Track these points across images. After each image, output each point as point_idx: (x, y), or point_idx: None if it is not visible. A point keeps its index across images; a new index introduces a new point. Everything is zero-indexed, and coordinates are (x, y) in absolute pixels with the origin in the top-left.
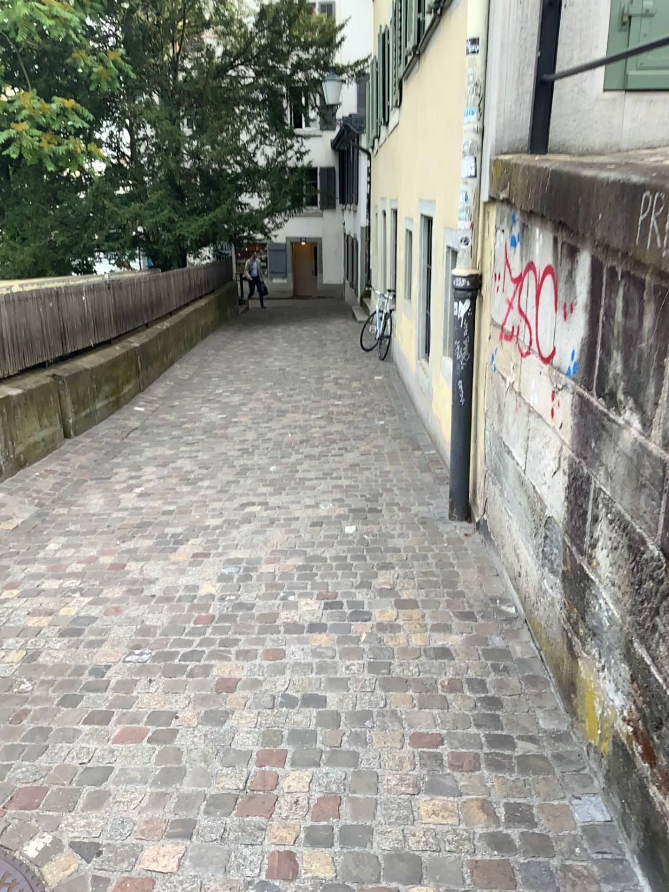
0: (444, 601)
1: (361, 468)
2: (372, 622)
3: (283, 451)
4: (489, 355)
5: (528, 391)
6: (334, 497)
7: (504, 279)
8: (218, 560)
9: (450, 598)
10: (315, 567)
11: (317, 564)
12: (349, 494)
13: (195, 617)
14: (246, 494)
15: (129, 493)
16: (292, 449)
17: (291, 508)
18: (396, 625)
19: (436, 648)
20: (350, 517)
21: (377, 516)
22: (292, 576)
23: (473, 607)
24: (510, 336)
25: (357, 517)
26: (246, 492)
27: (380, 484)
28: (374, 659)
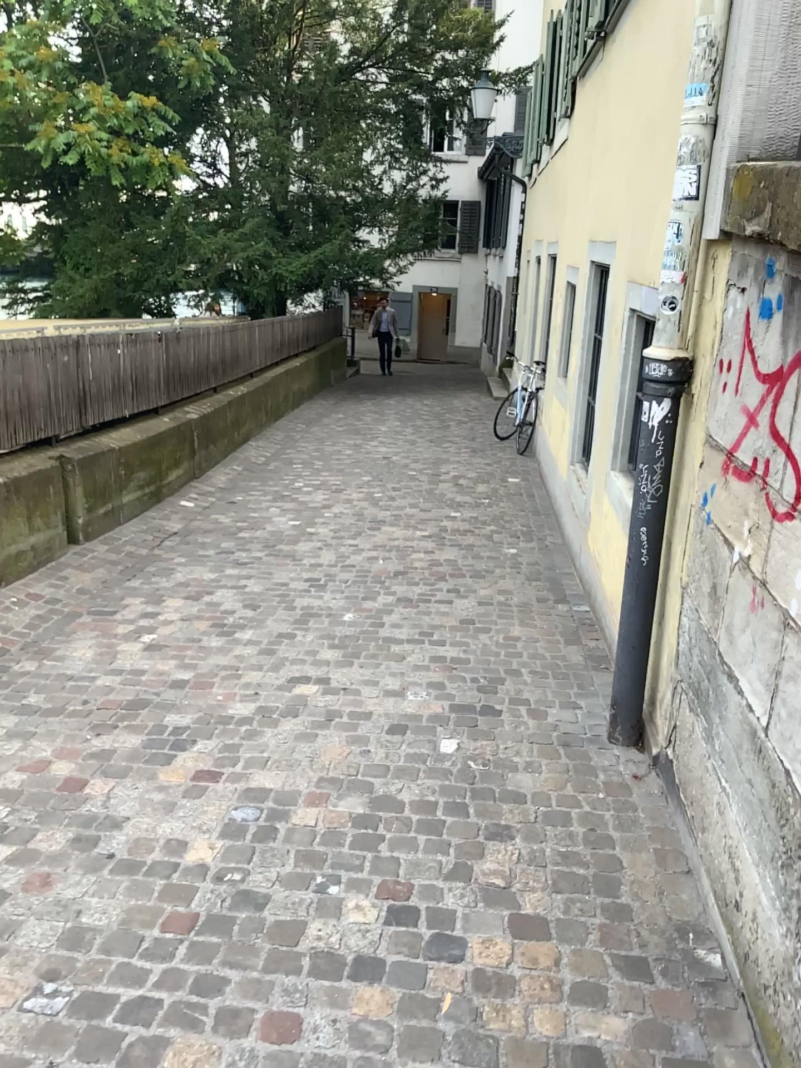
0: (594, 926)
1: (476, 632)
2: (464, 963)
3: (366, 592)
4: (698, 497)
5: (777, 581)
6: (429, 681)
7: (739, 373)
8: (234, 788)
9: (605, 918)
10: (385, 819)
11: (389, 813)
12: (454, 678)
13: (165, 916)
14: (299, 664)
15: (134, 642)
16: (380, 588)
17: (363, 697)
18: (508, 977)
19: (578, 1050)
20: (450, 722)
21: (493, 725)
22: (344, 836)
23: (646, 948)
24: (745, 475)
25: (461, 723)
26: (301, 658)
27: (502, 665)
28: (460, 1066)
